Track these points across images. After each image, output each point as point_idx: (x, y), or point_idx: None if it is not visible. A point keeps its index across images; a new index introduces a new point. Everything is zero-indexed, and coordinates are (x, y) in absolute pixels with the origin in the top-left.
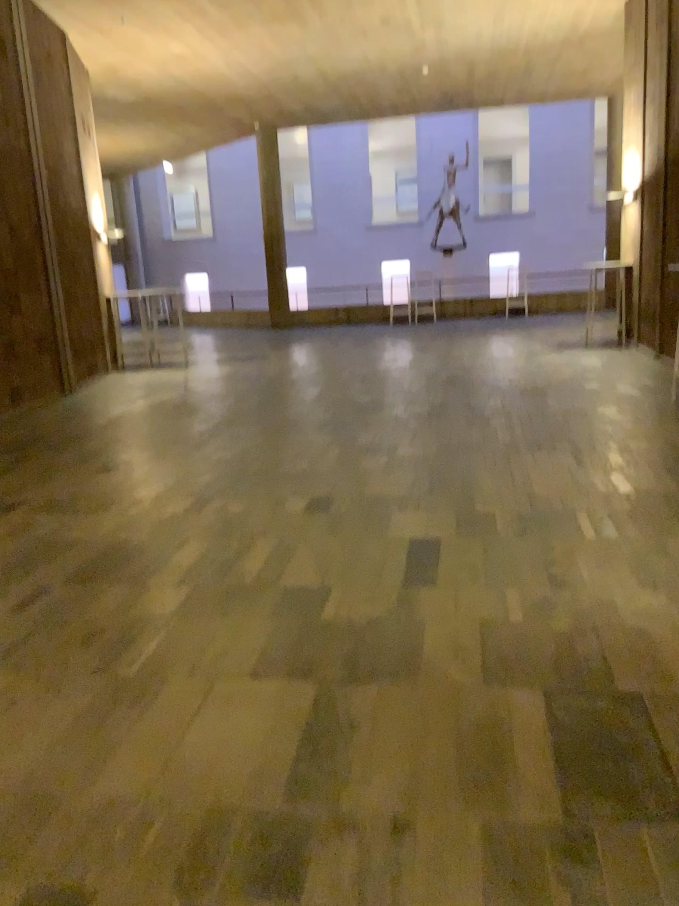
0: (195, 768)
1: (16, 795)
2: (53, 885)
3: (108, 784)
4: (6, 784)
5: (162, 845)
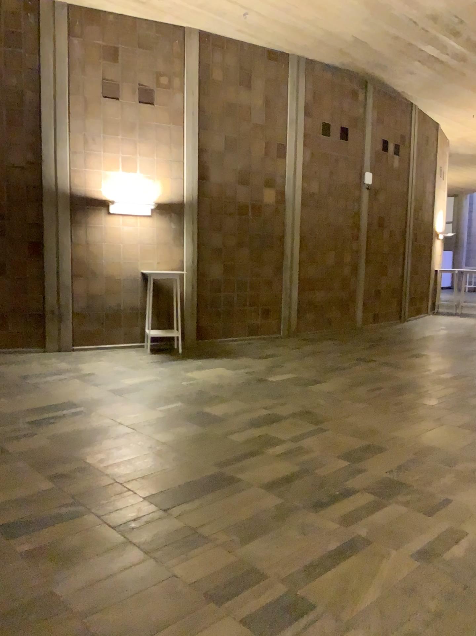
0: (429, 436)
1: (369, 426)
2: (379, 442)
3: (399, 432)
4: (366, 424)
5: (413, 445)
